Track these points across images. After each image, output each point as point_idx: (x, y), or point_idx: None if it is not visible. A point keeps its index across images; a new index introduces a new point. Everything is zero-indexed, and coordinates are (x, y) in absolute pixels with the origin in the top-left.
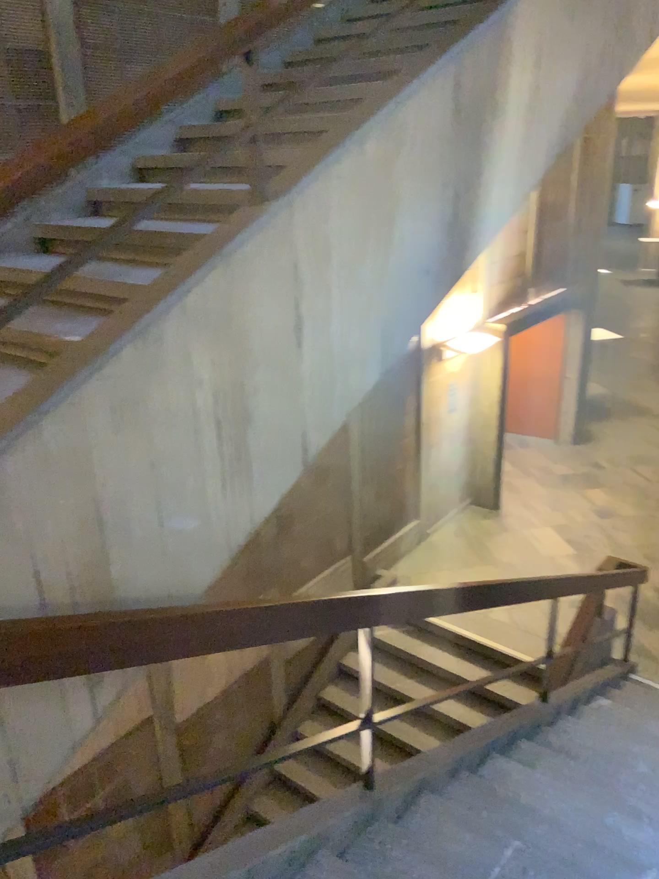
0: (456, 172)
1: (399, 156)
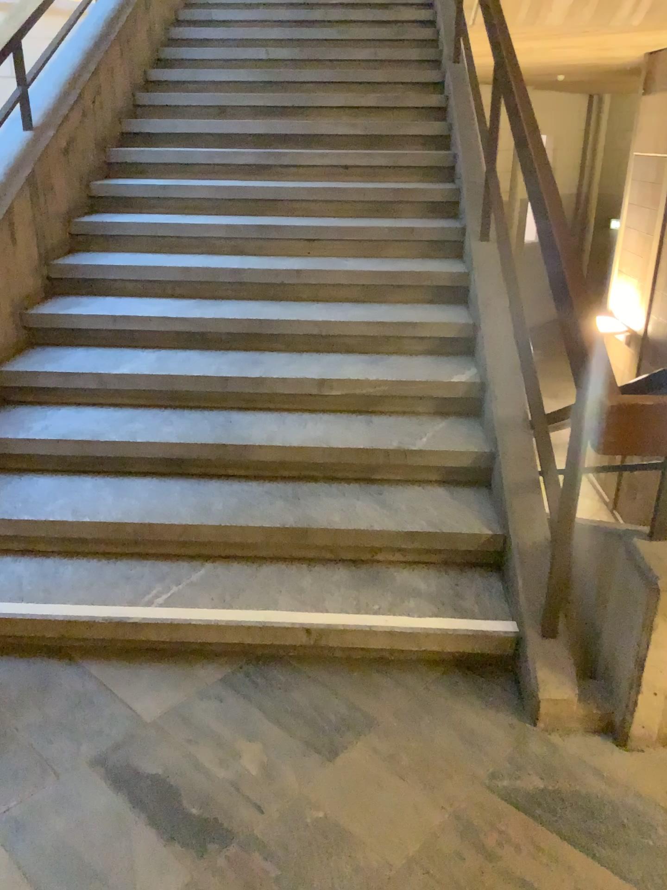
0: None
1: None
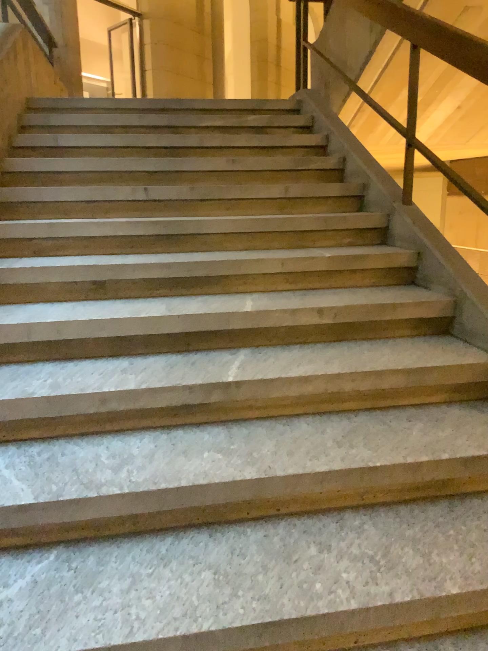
0: None
1: None
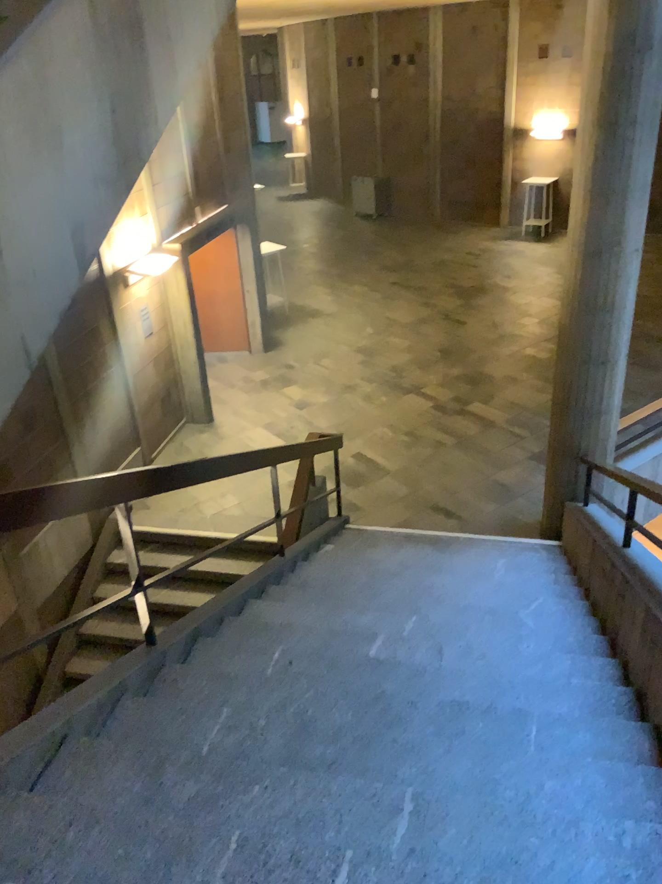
0: (97, 91)
1: (43, 76)
